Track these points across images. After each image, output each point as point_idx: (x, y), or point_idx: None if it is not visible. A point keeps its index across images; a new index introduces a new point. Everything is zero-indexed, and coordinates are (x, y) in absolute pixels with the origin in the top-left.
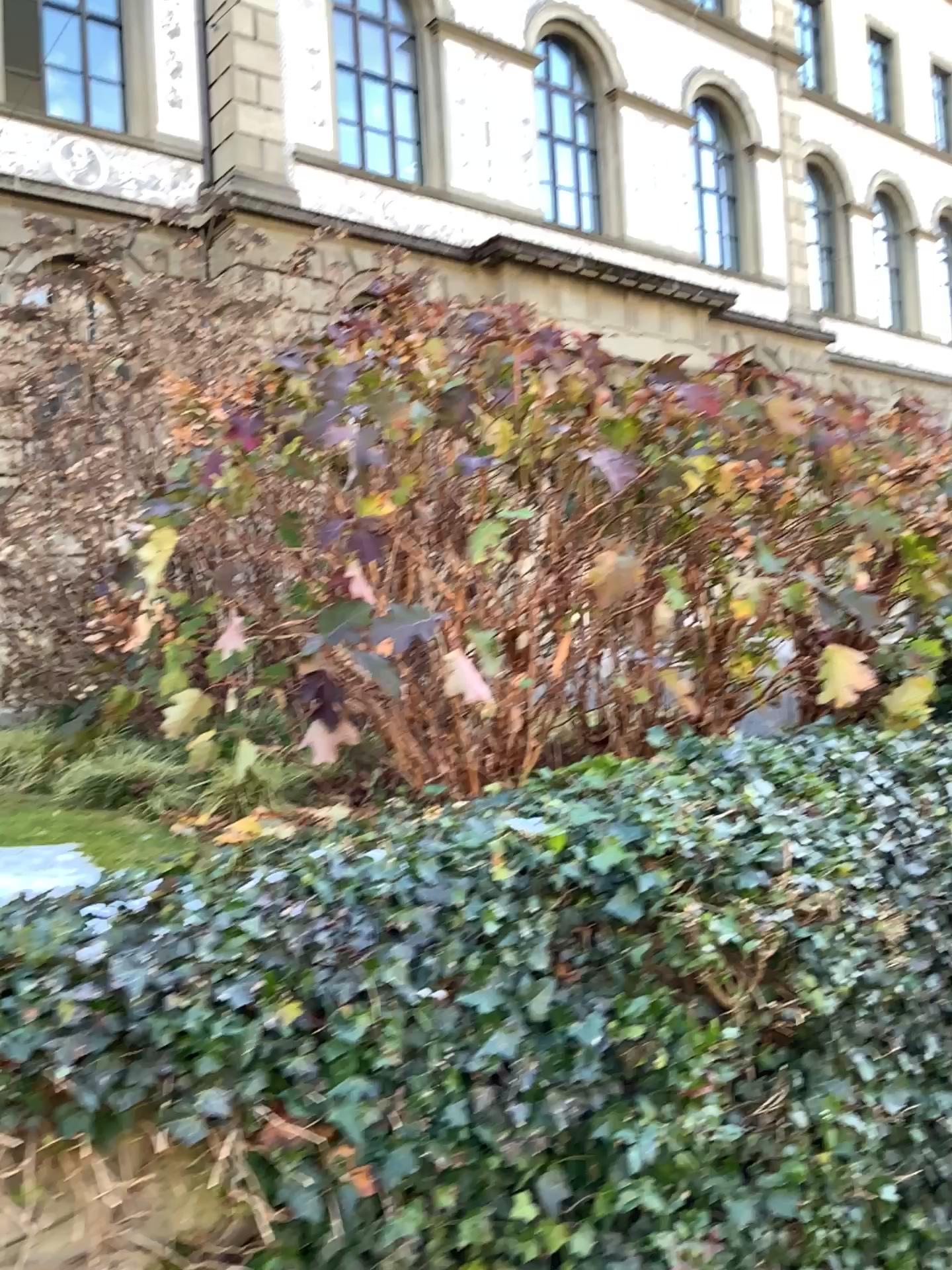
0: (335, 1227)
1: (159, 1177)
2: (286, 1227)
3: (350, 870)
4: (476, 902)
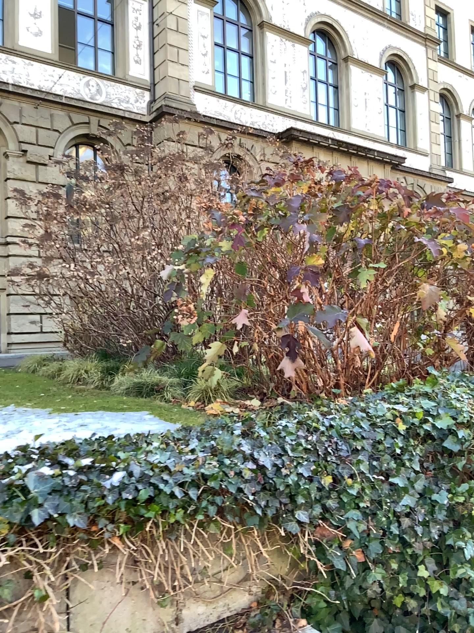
0: (352, 573)
1: (278, 547)
2: (330, 572)
3: (333, 421)
4: (392, 437)
